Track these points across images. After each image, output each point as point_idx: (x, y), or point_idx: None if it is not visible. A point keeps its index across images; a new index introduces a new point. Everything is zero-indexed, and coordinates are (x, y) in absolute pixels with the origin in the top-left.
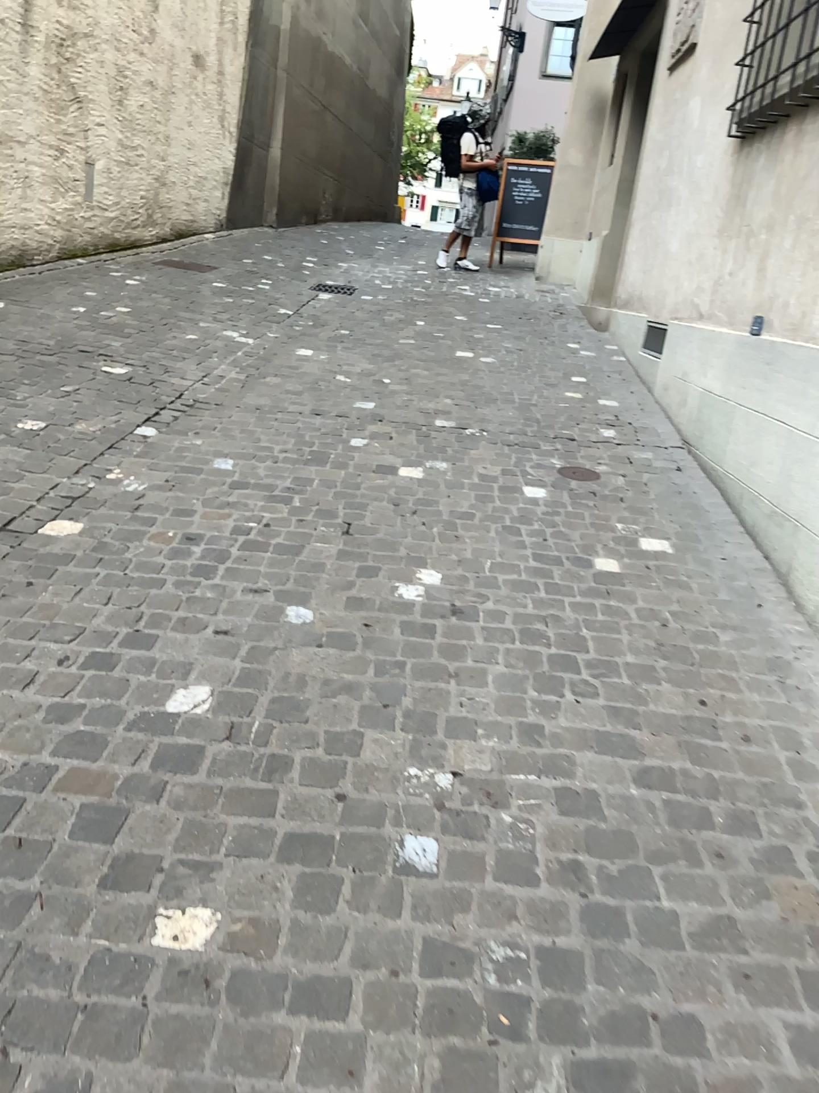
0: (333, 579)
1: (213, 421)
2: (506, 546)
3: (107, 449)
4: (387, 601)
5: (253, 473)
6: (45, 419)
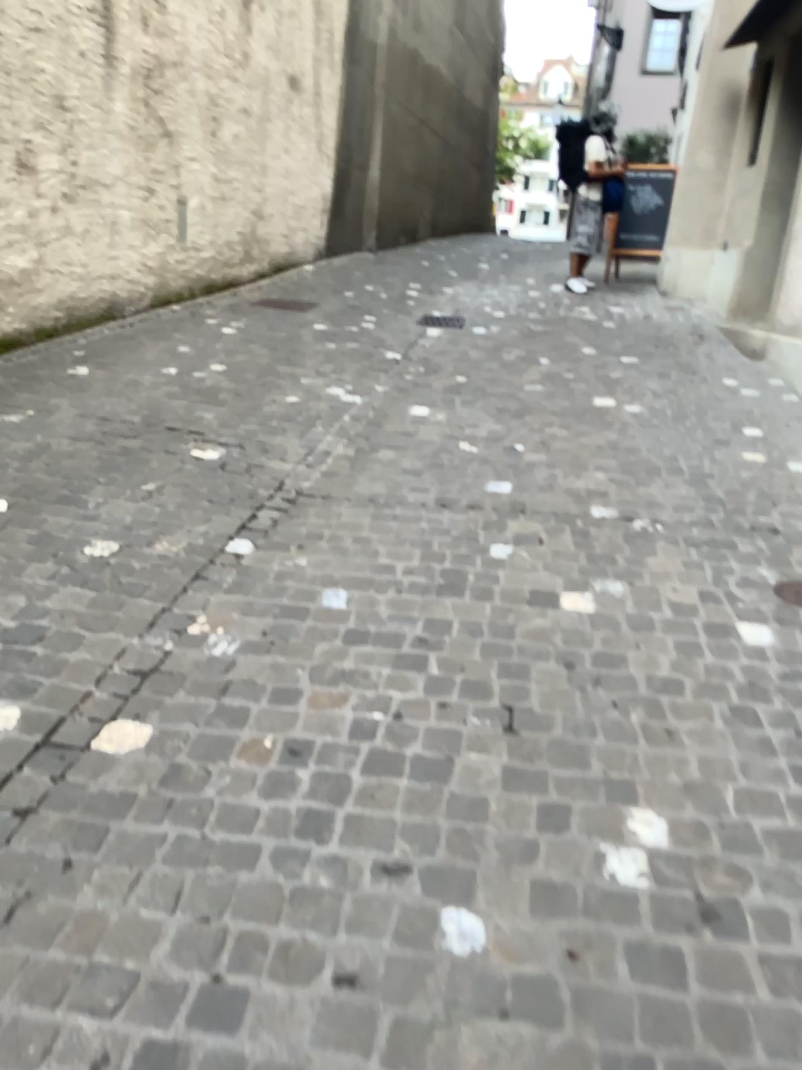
0: (505, 836)
1: (321, 527)
2: (747, 757)
3: (190, 583)
4: (594, 886)
5: (374, 619)
6: (116, 537)
